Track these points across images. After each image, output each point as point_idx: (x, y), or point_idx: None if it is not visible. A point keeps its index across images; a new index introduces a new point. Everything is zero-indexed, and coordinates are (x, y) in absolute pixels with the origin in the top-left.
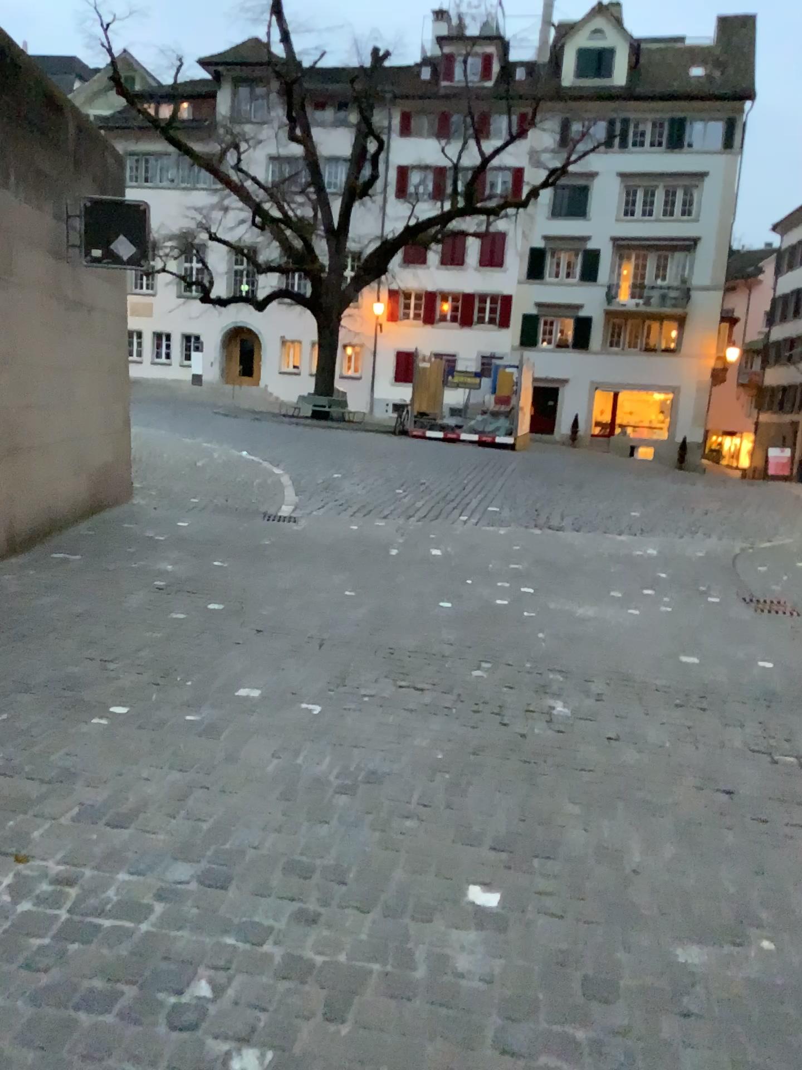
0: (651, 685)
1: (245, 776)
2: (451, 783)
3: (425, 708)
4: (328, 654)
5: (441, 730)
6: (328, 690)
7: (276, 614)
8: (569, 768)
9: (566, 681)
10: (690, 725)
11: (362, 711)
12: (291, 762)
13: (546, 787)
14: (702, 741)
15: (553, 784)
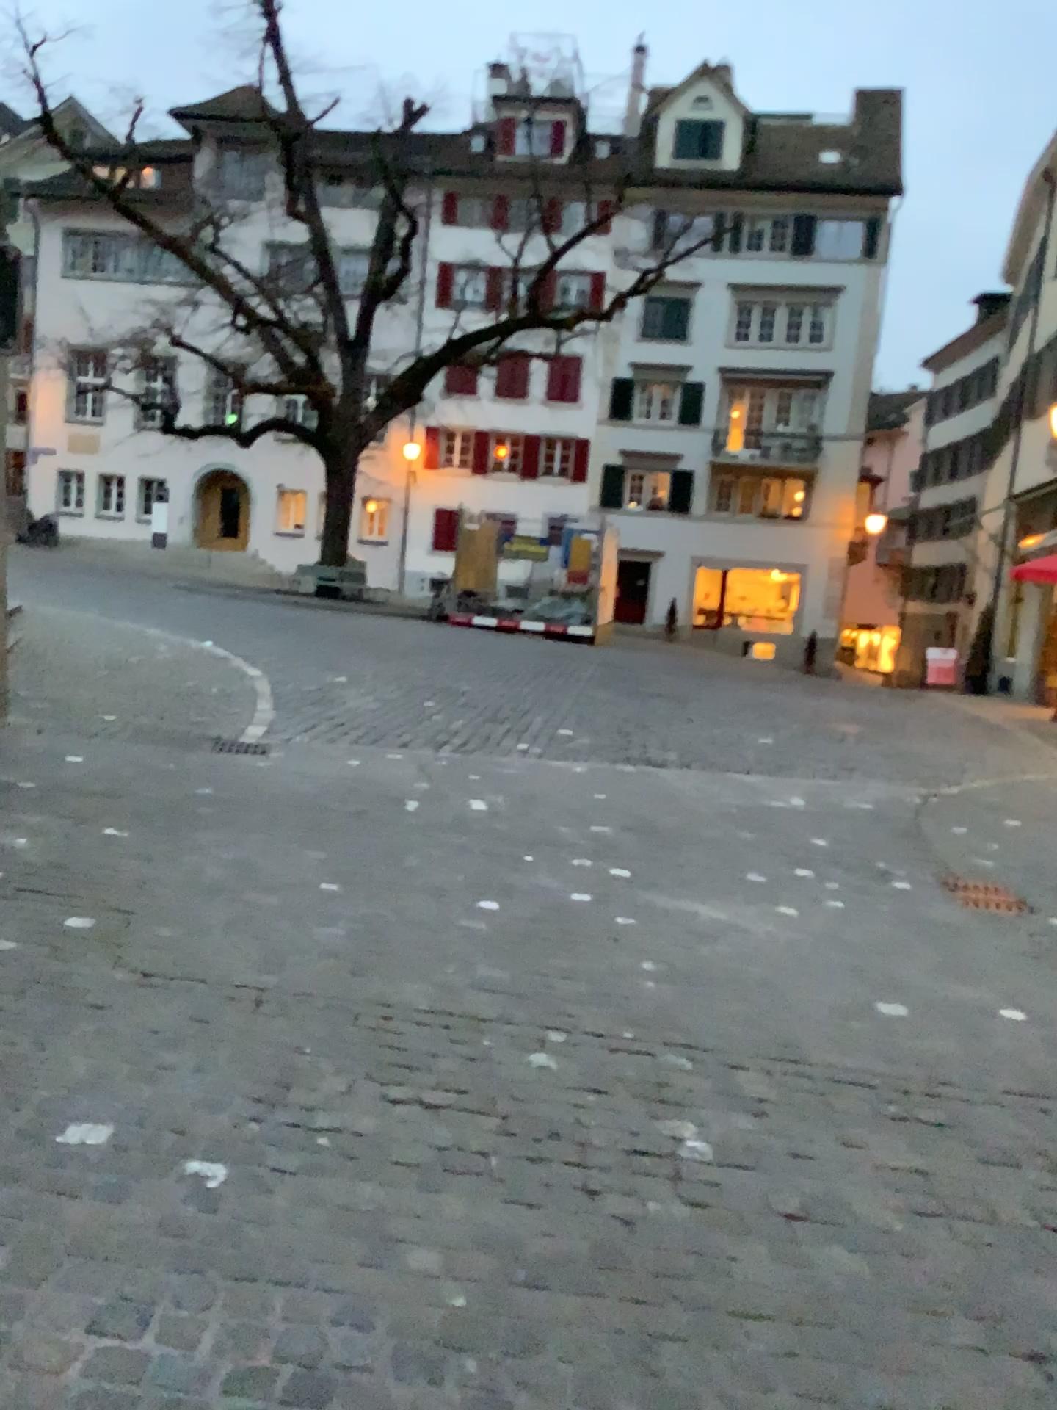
0: (840, 1071)
1: (5, 1409)
2: (477, 1387)
3: (437, 1154)
4: (267, 1025)
5: (464, 1213)
6: (250, 1118)
7: (186, 939)
8: (720, 1311)
9: (695, 1071)
10: (925, 1169)
11: (311, 1172)
12: (126, 1349)
13: (678, 1380)
14: (956, 1212)
15: (691, 1368)
